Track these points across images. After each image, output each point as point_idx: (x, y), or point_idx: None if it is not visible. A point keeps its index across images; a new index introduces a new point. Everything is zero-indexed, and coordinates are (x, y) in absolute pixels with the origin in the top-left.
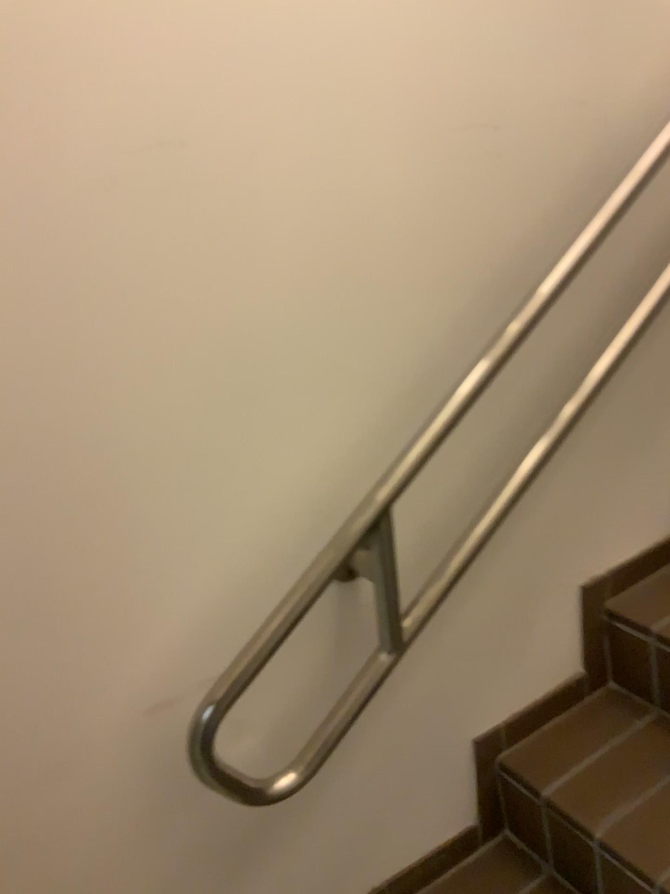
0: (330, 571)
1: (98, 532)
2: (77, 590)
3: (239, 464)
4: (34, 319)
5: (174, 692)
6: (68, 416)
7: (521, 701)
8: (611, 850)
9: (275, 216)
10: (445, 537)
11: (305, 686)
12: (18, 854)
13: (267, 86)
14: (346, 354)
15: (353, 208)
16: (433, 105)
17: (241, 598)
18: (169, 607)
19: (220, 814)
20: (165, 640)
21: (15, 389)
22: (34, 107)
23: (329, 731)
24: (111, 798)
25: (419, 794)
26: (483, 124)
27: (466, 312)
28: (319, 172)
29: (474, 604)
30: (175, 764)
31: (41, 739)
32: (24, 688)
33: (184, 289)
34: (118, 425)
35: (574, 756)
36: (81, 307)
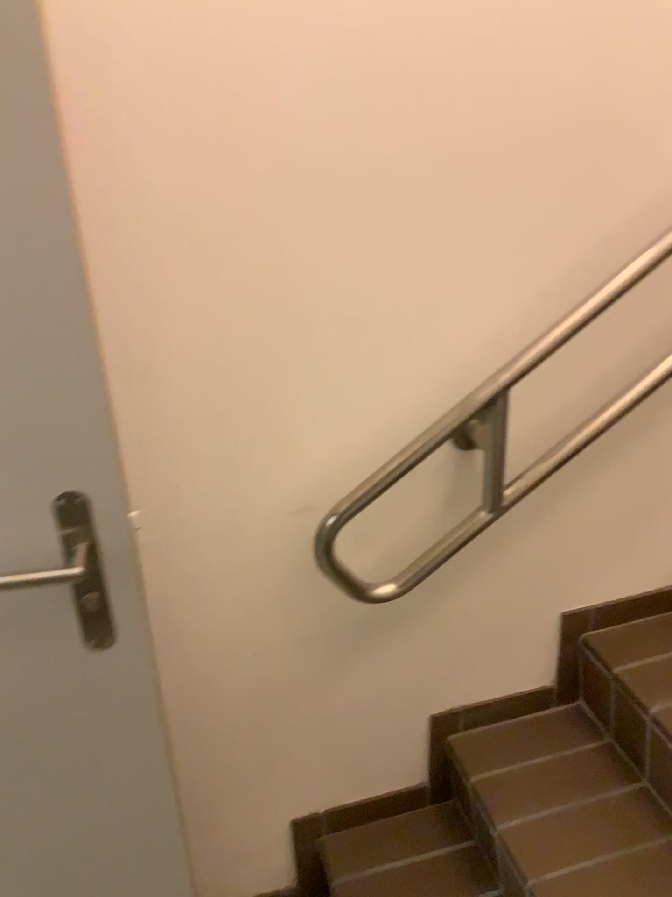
0: (444, 429)
1: (266, 364)
2: (246, 407)
3: (384, 330)
4: (239, 189)
5: (309, 503)
6: (255, 269)
7: (614, 591)
8: (661, 722)
9: (444, 118)
10: (561, 427)
11: (415, 526)
12: (182, 592)
13: (453, 0)
14: (492, 247)
15: (517, 116)
16: (612, 20)
17: (371, 441)
18: (313, 435)
19: (332, 609)
20: (307, 460)
21: (219, 242)
22: (259, 15)
23: (427, 563)
24: (252, 571)
25: (502, 643)
26: (662, 41)
27: (615, 222)
28: (490, 80)
29: (580, 492)
30: (302, 559)
31: (207, 513)
32: (200, 471)
33: (358, 176)
34: (292, 282)
35: (652, 646)
36: (275, 183)
